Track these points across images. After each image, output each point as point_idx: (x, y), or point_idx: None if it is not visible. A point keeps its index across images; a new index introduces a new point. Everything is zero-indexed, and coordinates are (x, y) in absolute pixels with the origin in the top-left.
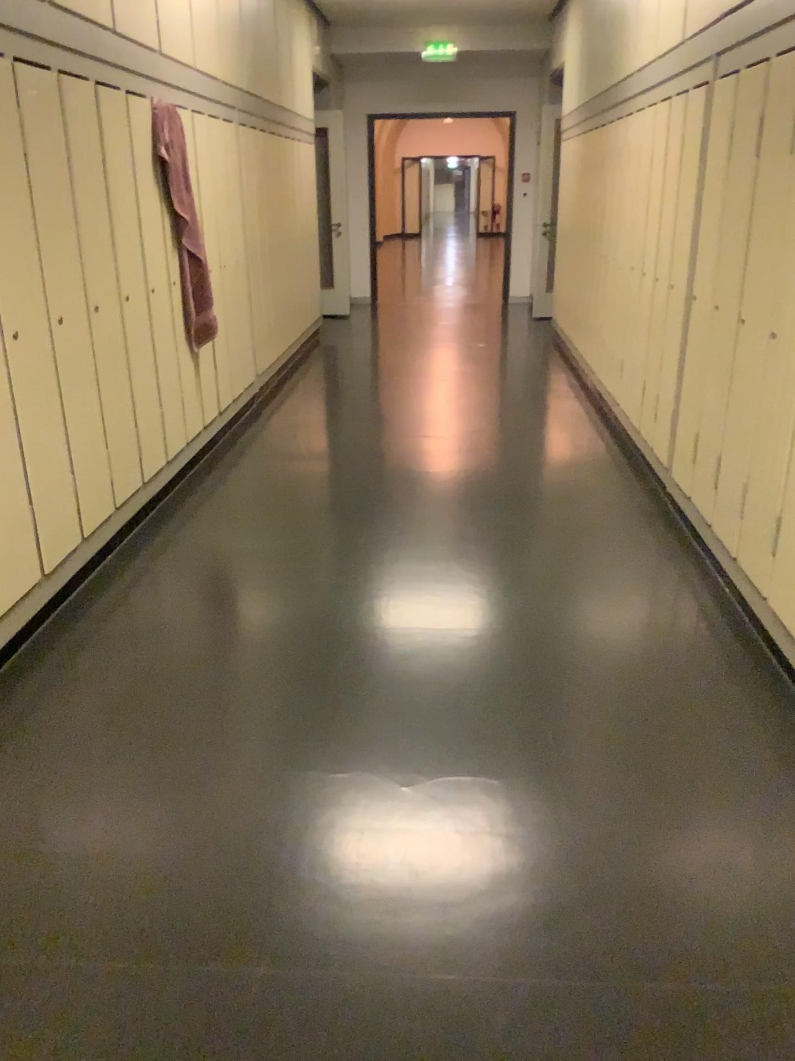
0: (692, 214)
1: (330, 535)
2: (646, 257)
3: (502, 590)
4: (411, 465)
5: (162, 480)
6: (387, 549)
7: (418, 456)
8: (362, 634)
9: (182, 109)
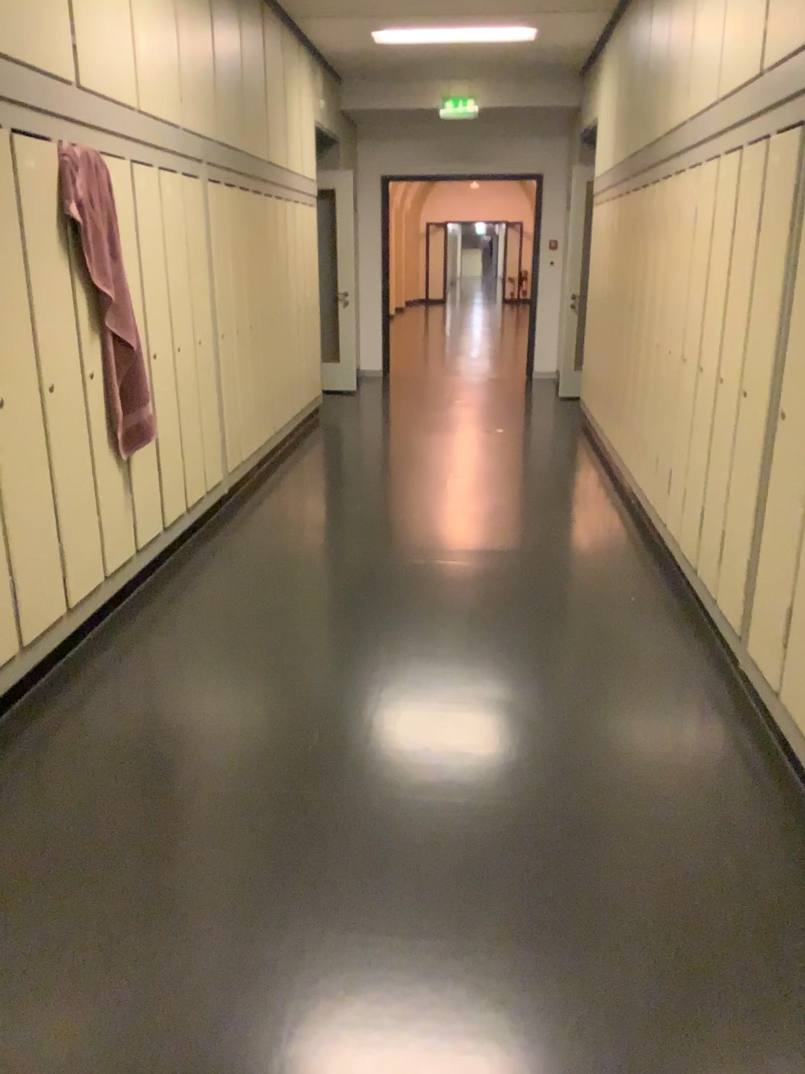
0: (782, 301)
1: (270, 730)
2: (707, 351)
3: (506, 854)
4: (398, 609)
5: (56, 638)
6: (347, 759)
7: (409, 593)
8: (281, 952)
9: (109, 155)
